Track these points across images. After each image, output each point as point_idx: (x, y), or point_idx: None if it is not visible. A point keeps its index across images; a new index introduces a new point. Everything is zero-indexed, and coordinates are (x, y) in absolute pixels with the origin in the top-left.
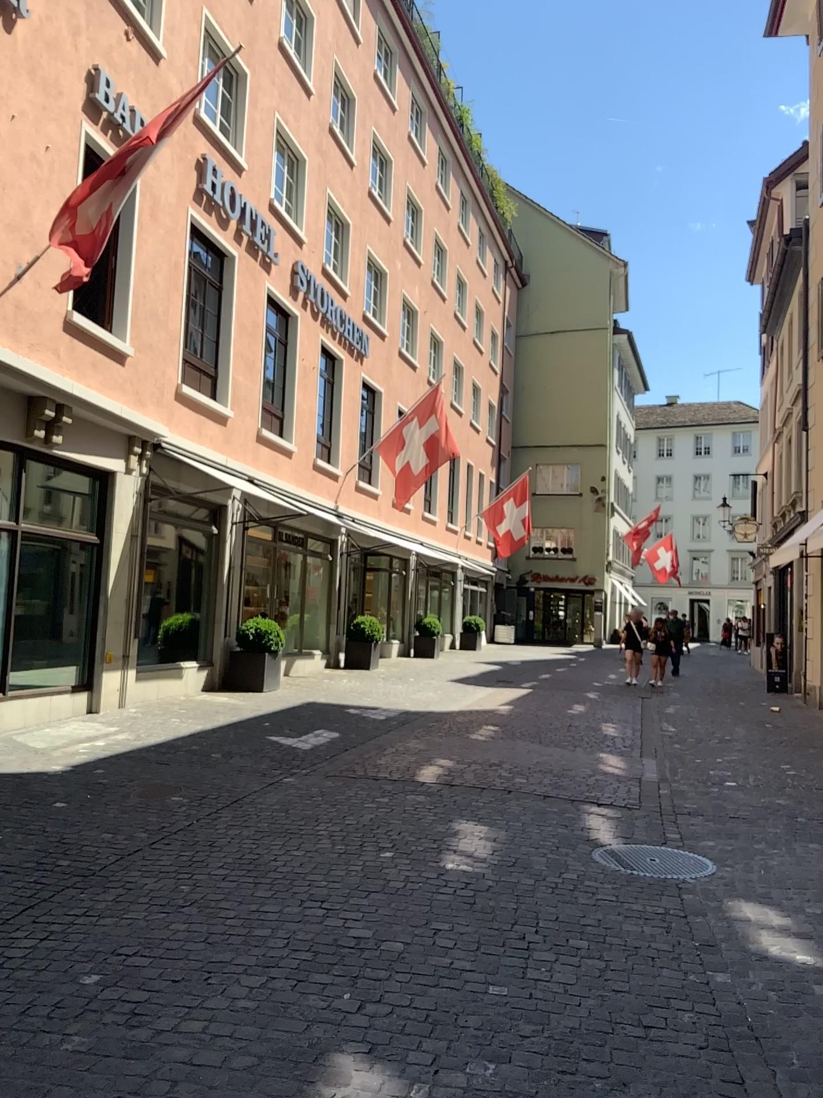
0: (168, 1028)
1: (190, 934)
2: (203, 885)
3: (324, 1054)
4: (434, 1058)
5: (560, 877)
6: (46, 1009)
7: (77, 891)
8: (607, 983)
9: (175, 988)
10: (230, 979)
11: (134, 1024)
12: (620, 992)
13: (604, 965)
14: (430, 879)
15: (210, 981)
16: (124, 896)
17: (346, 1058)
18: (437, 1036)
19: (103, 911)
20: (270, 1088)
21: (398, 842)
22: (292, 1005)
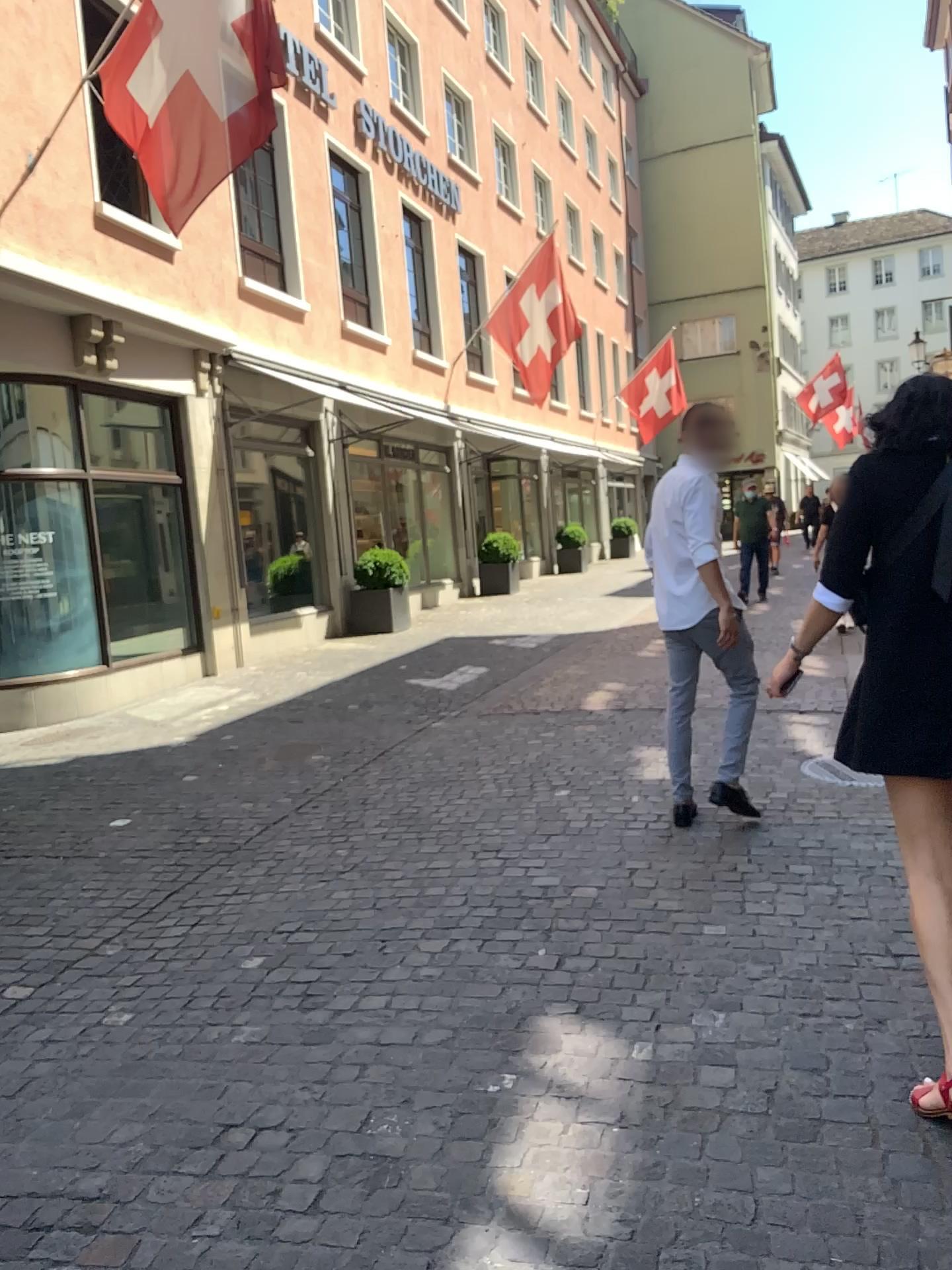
0: (346, 1007)
1: (354, 903)
2: (360, 848)
3: (527, 1019)
4: (653, 1012)
5: (770, 797)
6: (209, 998)
7: (222, 869)
8: (843, 910)
9: (347, 963)
10: (407, 948)
11: (308, 1006)
12: (860, 919)
13: (837, 891)
14: (619, 816)
15: (385, 952)
16: (275, 868)
17: (552, 1021)
18: (652, 987)
19: (254, 888)
20: (471, 1061)
21: (575, 778)
22: (481, 969)
